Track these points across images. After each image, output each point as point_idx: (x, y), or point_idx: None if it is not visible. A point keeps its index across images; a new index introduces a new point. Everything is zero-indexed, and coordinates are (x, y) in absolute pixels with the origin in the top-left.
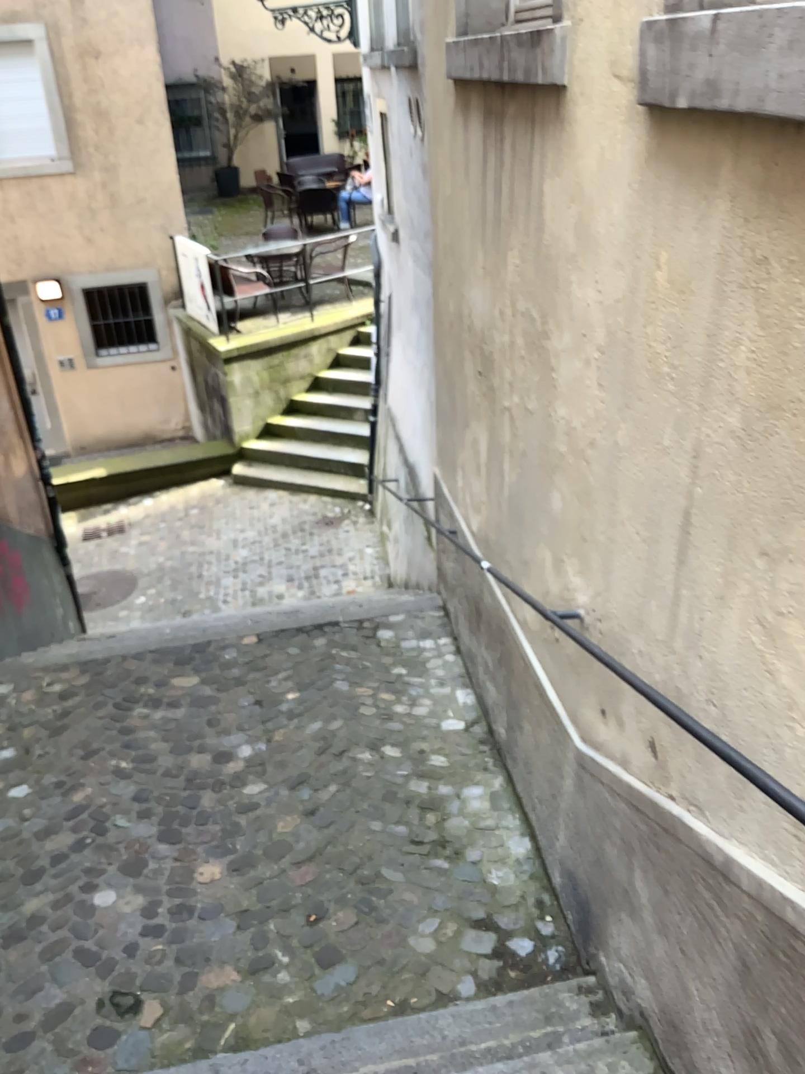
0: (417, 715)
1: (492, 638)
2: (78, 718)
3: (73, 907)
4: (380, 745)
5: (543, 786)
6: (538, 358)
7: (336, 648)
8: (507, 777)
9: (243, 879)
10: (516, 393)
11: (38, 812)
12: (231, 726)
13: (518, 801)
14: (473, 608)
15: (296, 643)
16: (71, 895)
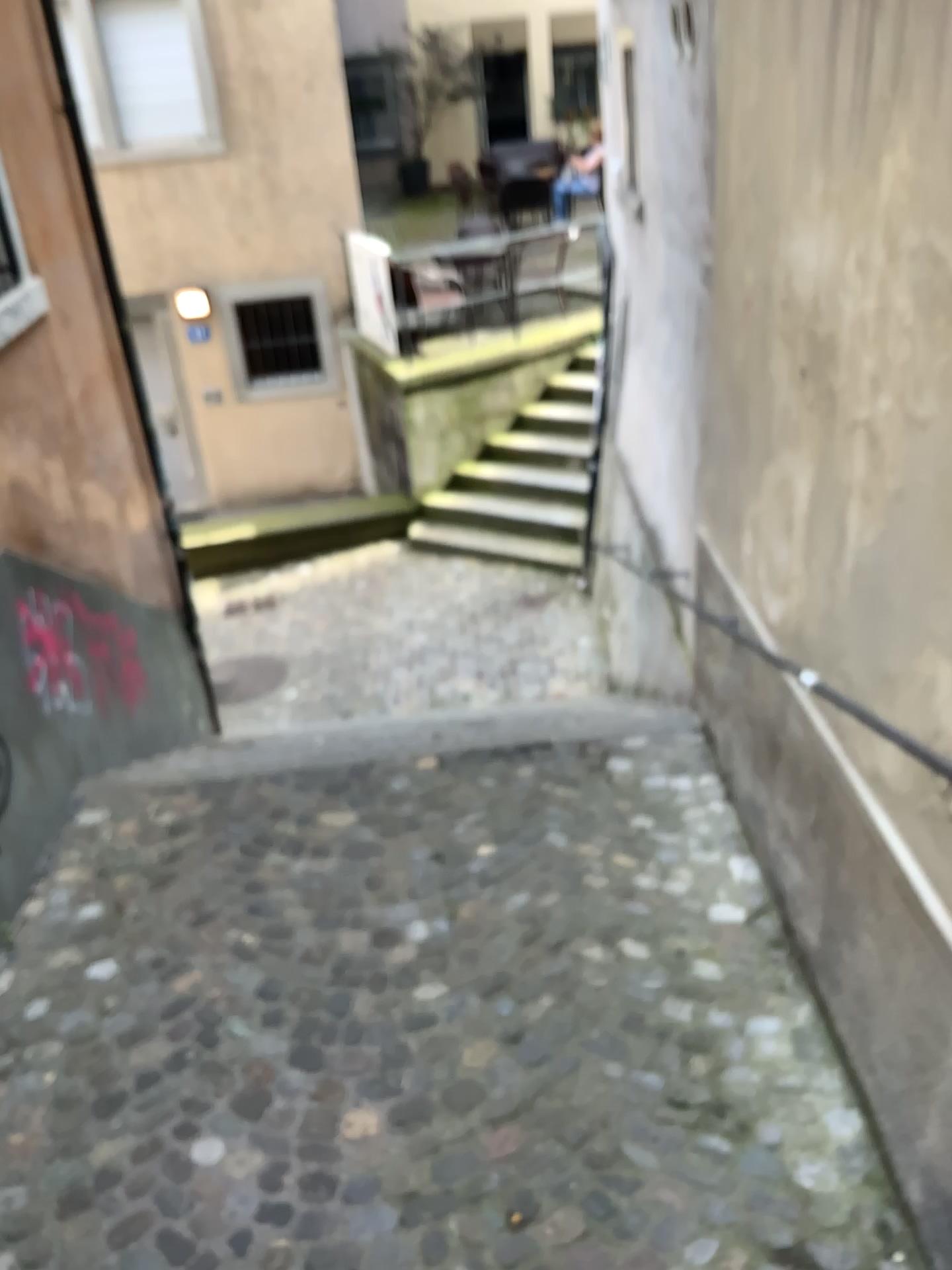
0: (670, 891)
1: (798, 787)
2: (190, 865)
3: (160, 1163)
4: (617, 935)
5: (897, 1044)
6: (943, 329)
7: (551, 781)
8: (817, 1004)
9: (411, 1141)
10: (883, 397)
11: (125, 1003)
12: (399, 891)
13: (838, 1047)
14: (765, 738)
15: (493, 771)
16: (160, 1143)
